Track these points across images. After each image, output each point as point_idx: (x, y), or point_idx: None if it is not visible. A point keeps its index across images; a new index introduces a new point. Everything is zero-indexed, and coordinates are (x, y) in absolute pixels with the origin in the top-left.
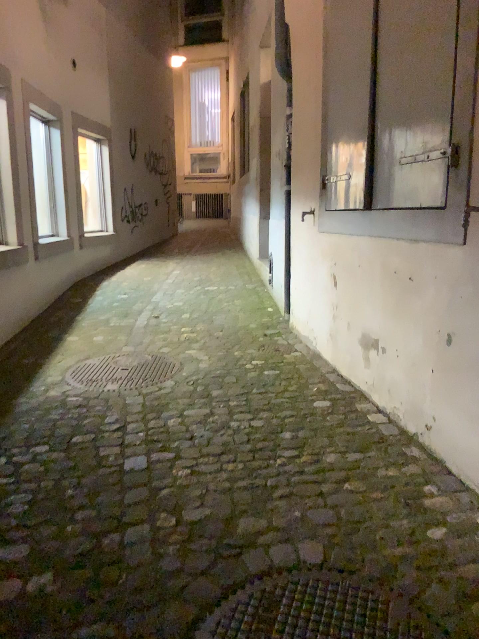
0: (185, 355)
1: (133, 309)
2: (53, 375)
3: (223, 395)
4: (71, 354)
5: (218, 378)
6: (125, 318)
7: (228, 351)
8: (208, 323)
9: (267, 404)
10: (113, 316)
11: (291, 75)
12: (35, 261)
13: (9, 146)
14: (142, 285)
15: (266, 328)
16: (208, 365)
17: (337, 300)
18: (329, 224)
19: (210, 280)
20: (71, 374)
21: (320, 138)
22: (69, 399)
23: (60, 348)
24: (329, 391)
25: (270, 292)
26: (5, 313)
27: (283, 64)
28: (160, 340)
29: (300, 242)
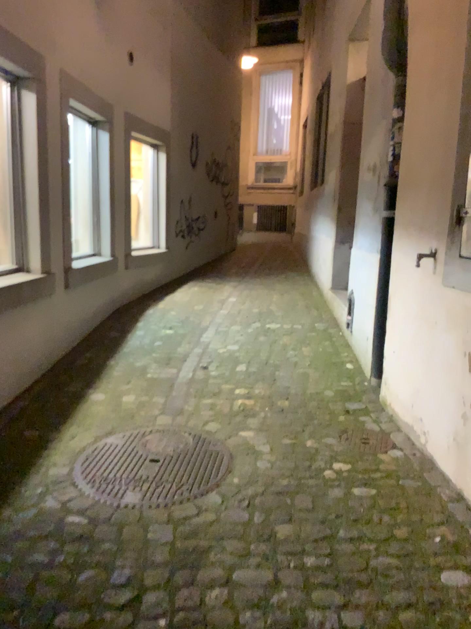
0: (240, 442)
1: (178, 353)
2: (57, 466)
3: (293, 536)
4: (88, 428)
5: (284, 494)
6: (166, 368)
7: (297, 438)
8: (270, 384)
9: (364, 569)
10: (152, 363)
11: (403, 65)
12: (63, 291)
13: (36, 150)
14: (192, 318)
15: (348, 400)
16: (271, 465)
17: (470, 393)
18: (465, 280)
19: (273, 316)
20: (81, 468)
21: (453, 151)
22: (67, 522)
23: (77, 415)
24: (459, 544)
25: (349, 341)
26: (15, 360)
27: (391, 51)
28: (206, 411)
29: (404, 291)
